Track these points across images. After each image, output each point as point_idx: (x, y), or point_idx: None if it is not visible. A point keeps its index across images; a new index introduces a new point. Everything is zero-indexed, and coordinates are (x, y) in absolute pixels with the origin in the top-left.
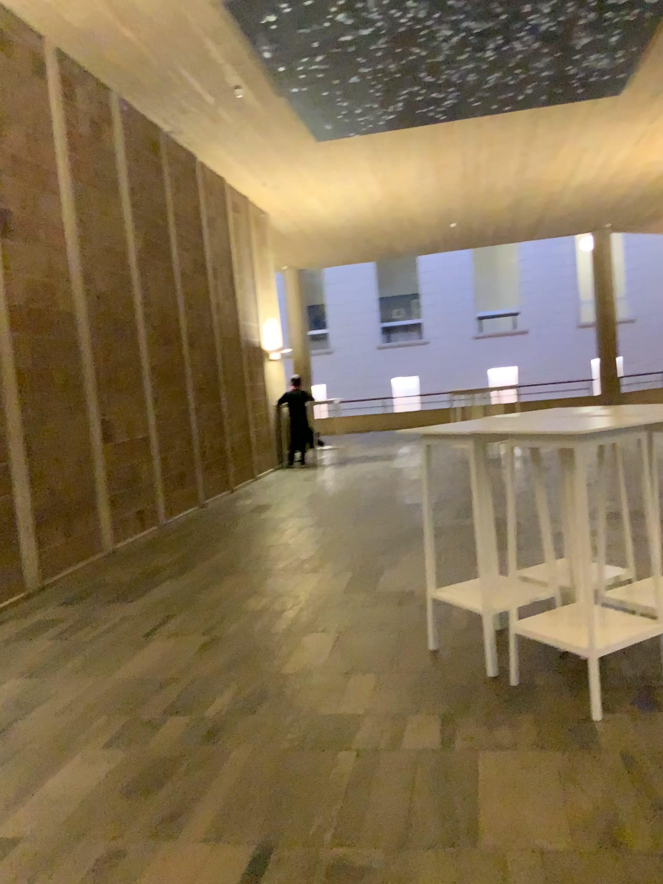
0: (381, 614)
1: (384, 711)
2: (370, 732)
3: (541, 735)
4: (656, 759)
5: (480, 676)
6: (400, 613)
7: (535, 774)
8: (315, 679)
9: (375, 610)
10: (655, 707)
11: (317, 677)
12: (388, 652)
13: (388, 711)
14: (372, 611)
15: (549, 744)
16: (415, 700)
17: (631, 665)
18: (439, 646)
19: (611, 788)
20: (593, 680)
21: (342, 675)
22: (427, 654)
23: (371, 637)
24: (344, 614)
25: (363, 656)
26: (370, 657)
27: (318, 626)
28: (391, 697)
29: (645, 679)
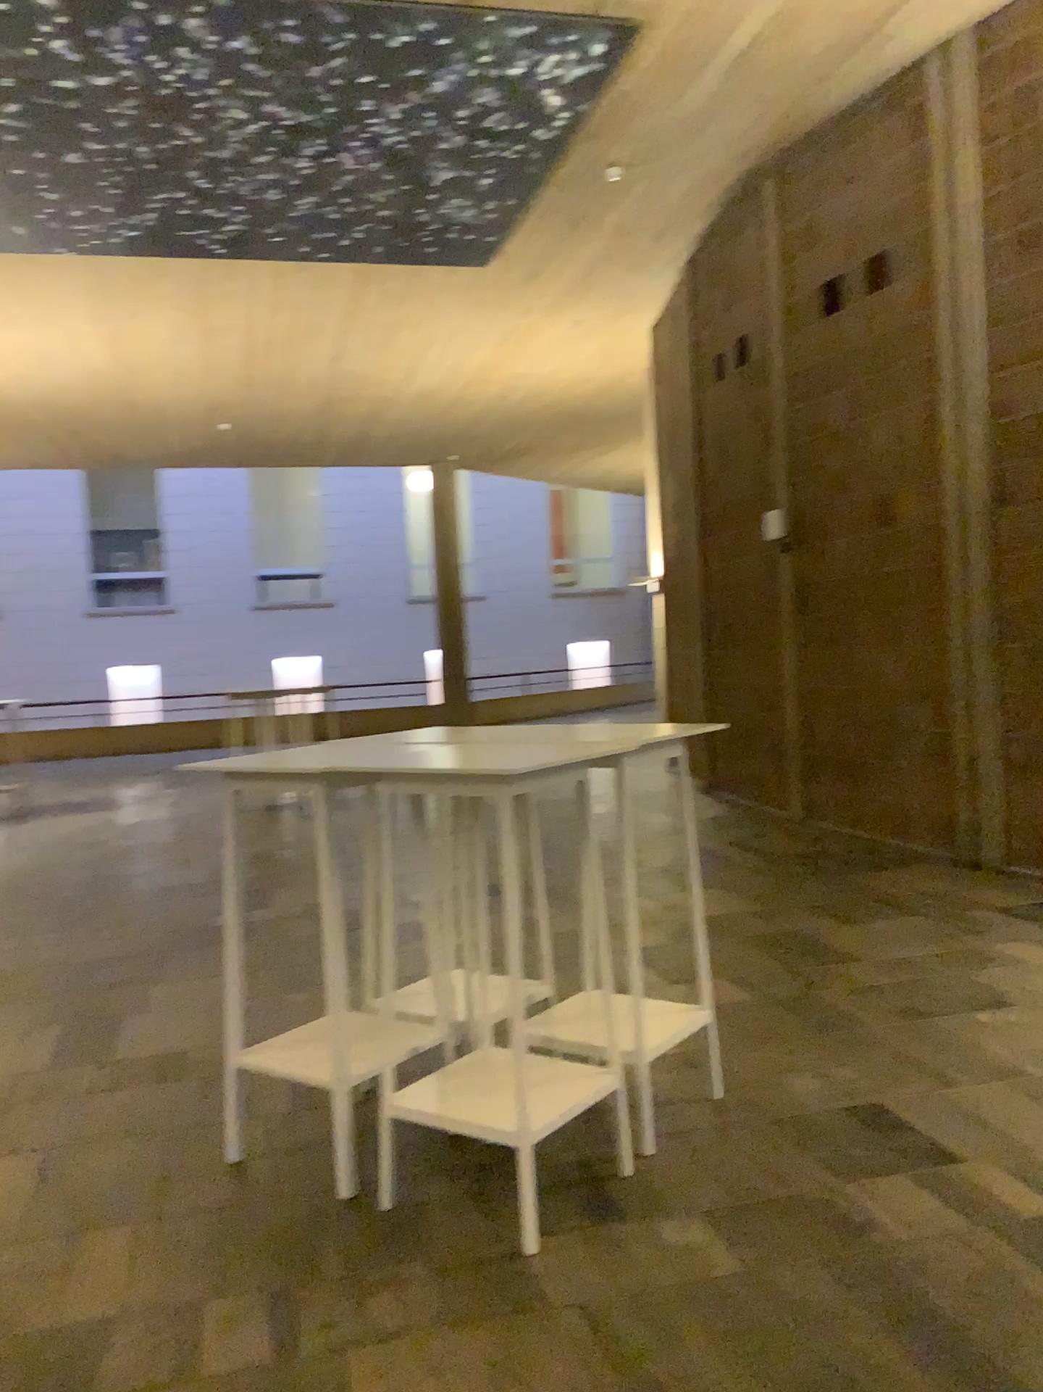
0: (129, 1103)
1: (153, 1306)
2: (131, 1357)
3: (446, 1301)
4: (636, 1312)
5: (325, 1203)
6: (162, 1096)
7: (450, 1383)
8: (2, 1256)
9: (114, 1095)
10: (614, 1215)
11: (8, 1253)
12: (149, 1178)
13: (161, 1303)
14: (110, 1097)
15: (462, 1316)
16: (211, 1270)
17: (565, 1146)
18: (243, 1153)
19: (578, 1383)
20: (526, 1187)
21: (61, 1239)
22: (223, 1172)
23: (112, 1152)
24: (54, 1111)
25: (101, 1193)
26: (113, 1193)
27: (2, 1140)
28: (165, 1271)
29: (590, 1168)
